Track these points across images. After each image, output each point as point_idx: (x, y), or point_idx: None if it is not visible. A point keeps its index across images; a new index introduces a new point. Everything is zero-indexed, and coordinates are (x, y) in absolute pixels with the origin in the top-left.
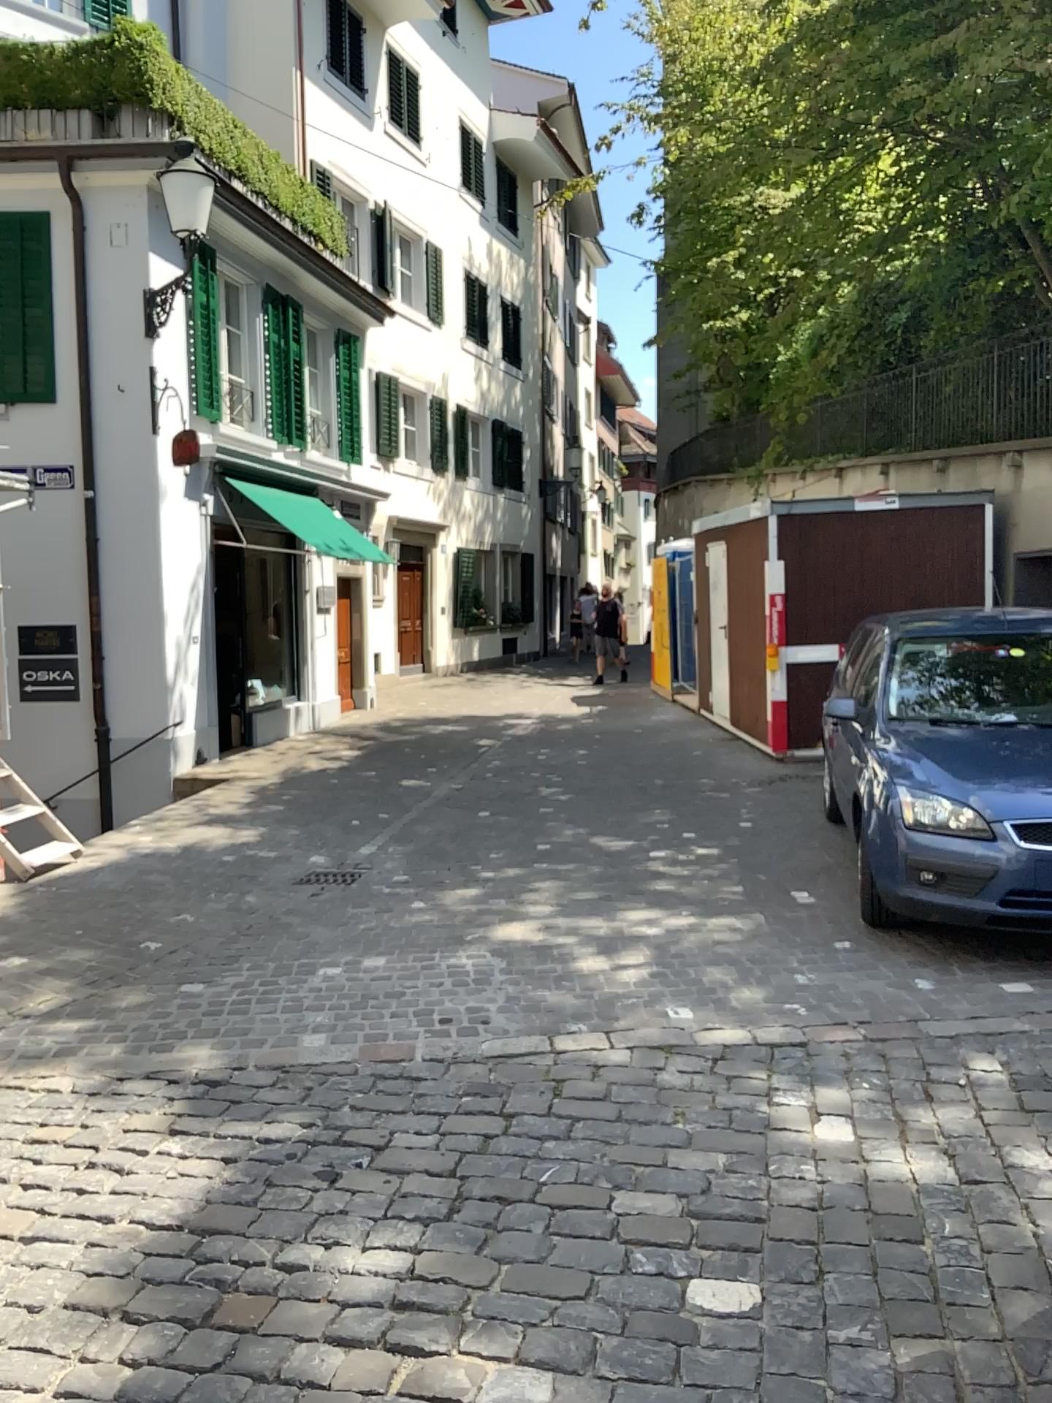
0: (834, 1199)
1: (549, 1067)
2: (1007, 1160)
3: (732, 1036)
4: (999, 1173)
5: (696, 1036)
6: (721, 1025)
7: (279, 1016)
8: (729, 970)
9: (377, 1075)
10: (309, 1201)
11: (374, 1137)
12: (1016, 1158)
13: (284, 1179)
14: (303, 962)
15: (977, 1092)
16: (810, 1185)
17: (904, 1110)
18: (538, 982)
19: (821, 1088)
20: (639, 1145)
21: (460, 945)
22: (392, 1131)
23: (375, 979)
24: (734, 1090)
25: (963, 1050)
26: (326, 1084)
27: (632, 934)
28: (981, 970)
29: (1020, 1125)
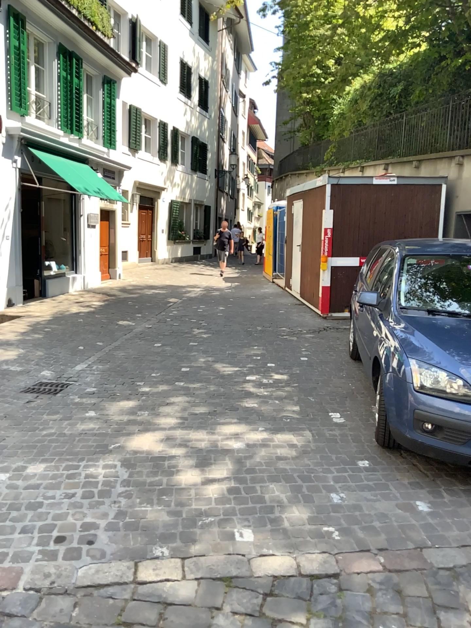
0: None
1: (124, 605)
2: None
3: (280, 569)
4: None
5: (252, 568)
6: (272, 554)
7: None
8: (284, 488)
9: None
10: None
11: None
12: None
13: None
14: None
15: None
16: None
17: None
18: (144, 496)
19: None
20: None
21: (101, 454)
22: None
23: (27, 487)
24: None
25: (464, 590)
26: None
27: (222, 448)
28: (462, 493)
29: None
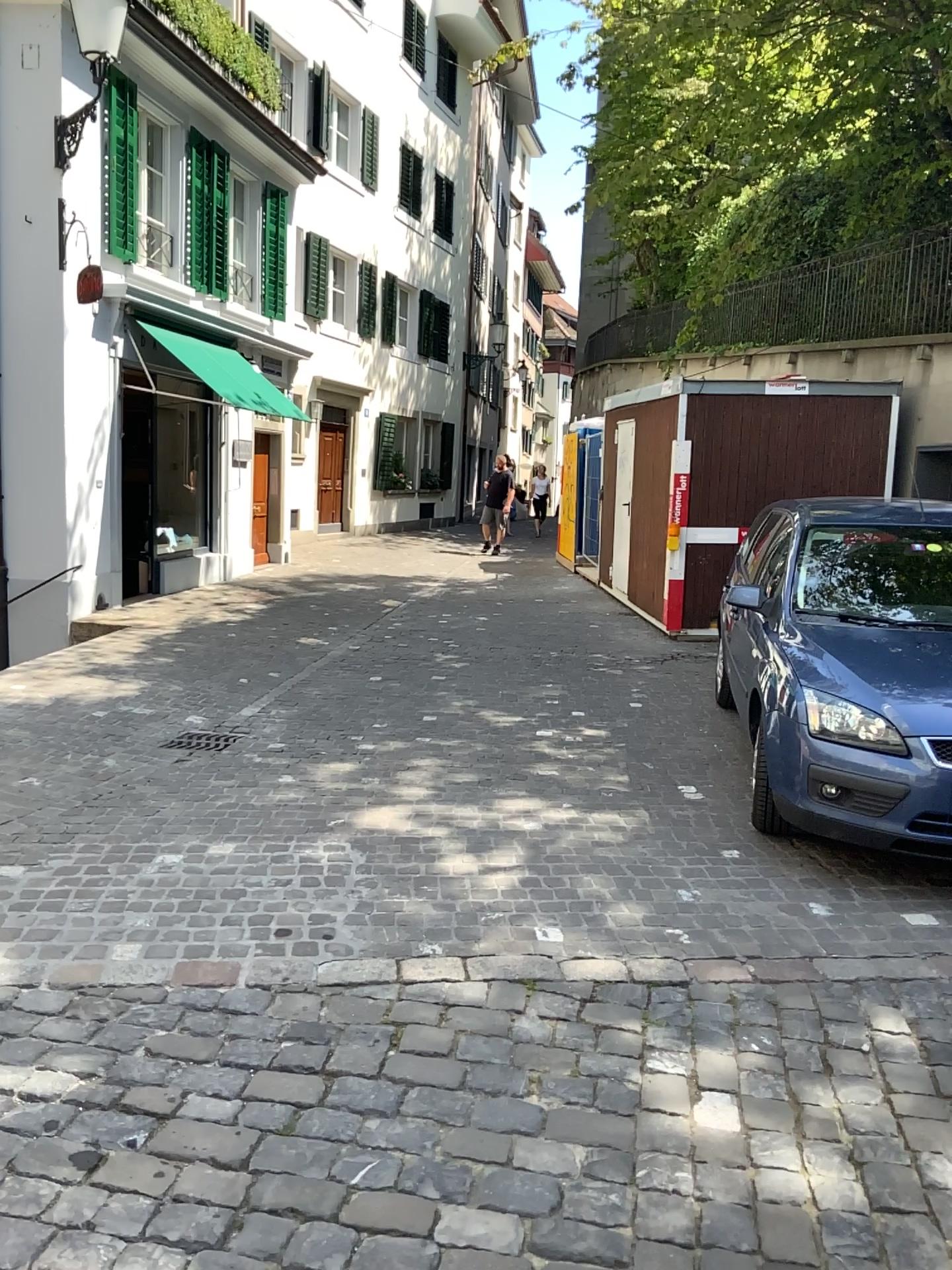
0: (718, 1236)
1: (390, 1004)
2: (928, 1178)
3: (605, 972)
4: (920, 1203)
5: (564, 969)
6: (592, 955)
7: (94, 915)
8: (607, 881)
9: (185, 1007)
10: (47, 1208)
11: (159, 1102)
12: (940, 1176)
13: (26, 1168)
14: (141, 845)
15: (885, 1067)
16: (687, 1212)
17: (801, 1091)
18: (396, 885)
19: (704, 1052)
20: (481, 1130)
21: (318, 833)
22: (183, 1094)
23: (215, 871)
24: (601, 1049)
25: (866, 1003)
26: (124, 1014)
27: (507, 829)
28: (881, 894)
29: (939, 1122)
